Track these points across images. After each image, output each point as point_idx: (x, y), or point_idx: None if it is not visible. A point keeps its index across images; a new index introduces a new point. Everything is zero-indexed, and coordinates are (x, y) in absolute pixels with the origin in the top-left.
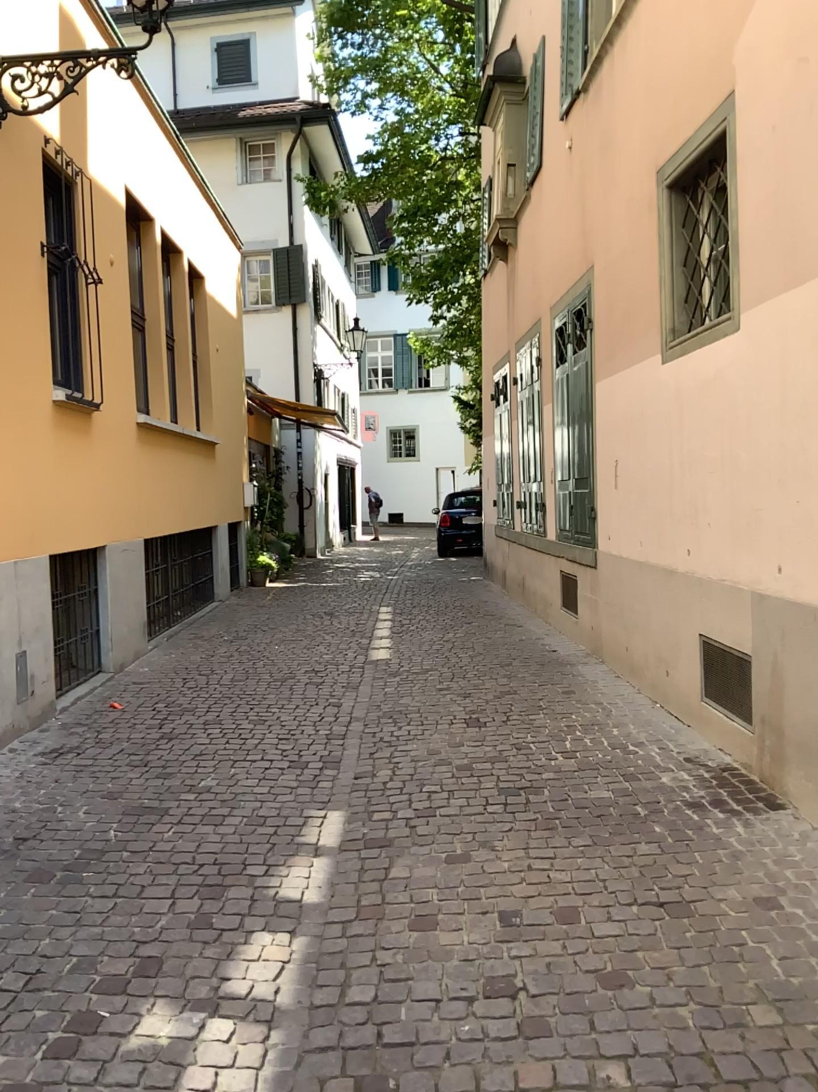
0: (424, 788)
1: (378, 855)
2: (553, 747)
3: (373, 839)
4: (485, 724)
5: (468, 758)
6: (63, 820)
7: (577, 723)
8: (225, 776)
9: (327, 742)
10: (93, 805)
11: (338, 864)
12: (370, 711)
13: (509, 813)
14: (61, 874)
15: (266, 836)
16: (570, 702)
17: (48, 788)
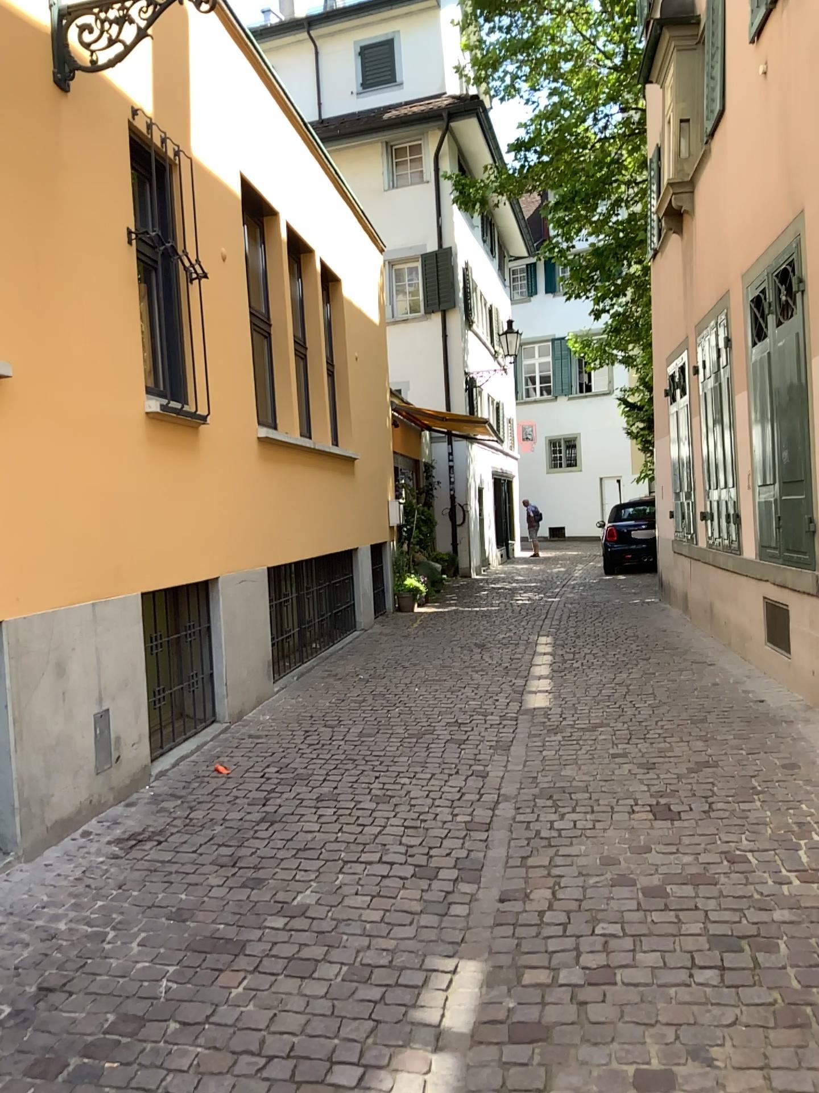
0: (596, 926)
1: (529, 1063)
2: (782, 861)
3: (522, 1025)
4: (678, 814)
5: (659, 874)
6: (106, 958)
7: (810, 819)
8: (329, 887)
9: (466, 837)
10: (153, 931)
11: (466, 1076)
12: (524, 787)
13: (728, 988)
14: (77, 1062)
15: (369, 1004)
16: (794, 782)
17: (107, 899)
